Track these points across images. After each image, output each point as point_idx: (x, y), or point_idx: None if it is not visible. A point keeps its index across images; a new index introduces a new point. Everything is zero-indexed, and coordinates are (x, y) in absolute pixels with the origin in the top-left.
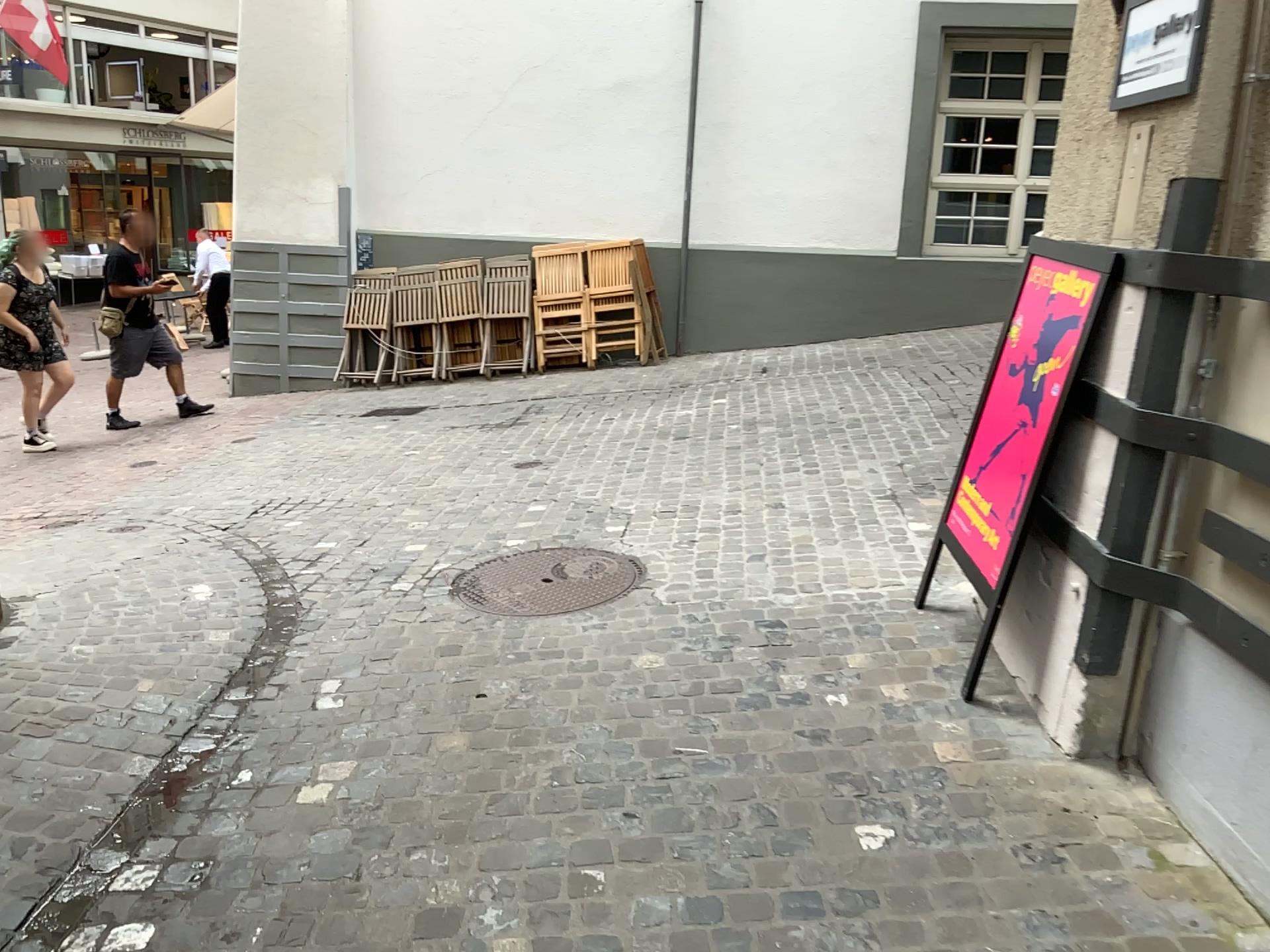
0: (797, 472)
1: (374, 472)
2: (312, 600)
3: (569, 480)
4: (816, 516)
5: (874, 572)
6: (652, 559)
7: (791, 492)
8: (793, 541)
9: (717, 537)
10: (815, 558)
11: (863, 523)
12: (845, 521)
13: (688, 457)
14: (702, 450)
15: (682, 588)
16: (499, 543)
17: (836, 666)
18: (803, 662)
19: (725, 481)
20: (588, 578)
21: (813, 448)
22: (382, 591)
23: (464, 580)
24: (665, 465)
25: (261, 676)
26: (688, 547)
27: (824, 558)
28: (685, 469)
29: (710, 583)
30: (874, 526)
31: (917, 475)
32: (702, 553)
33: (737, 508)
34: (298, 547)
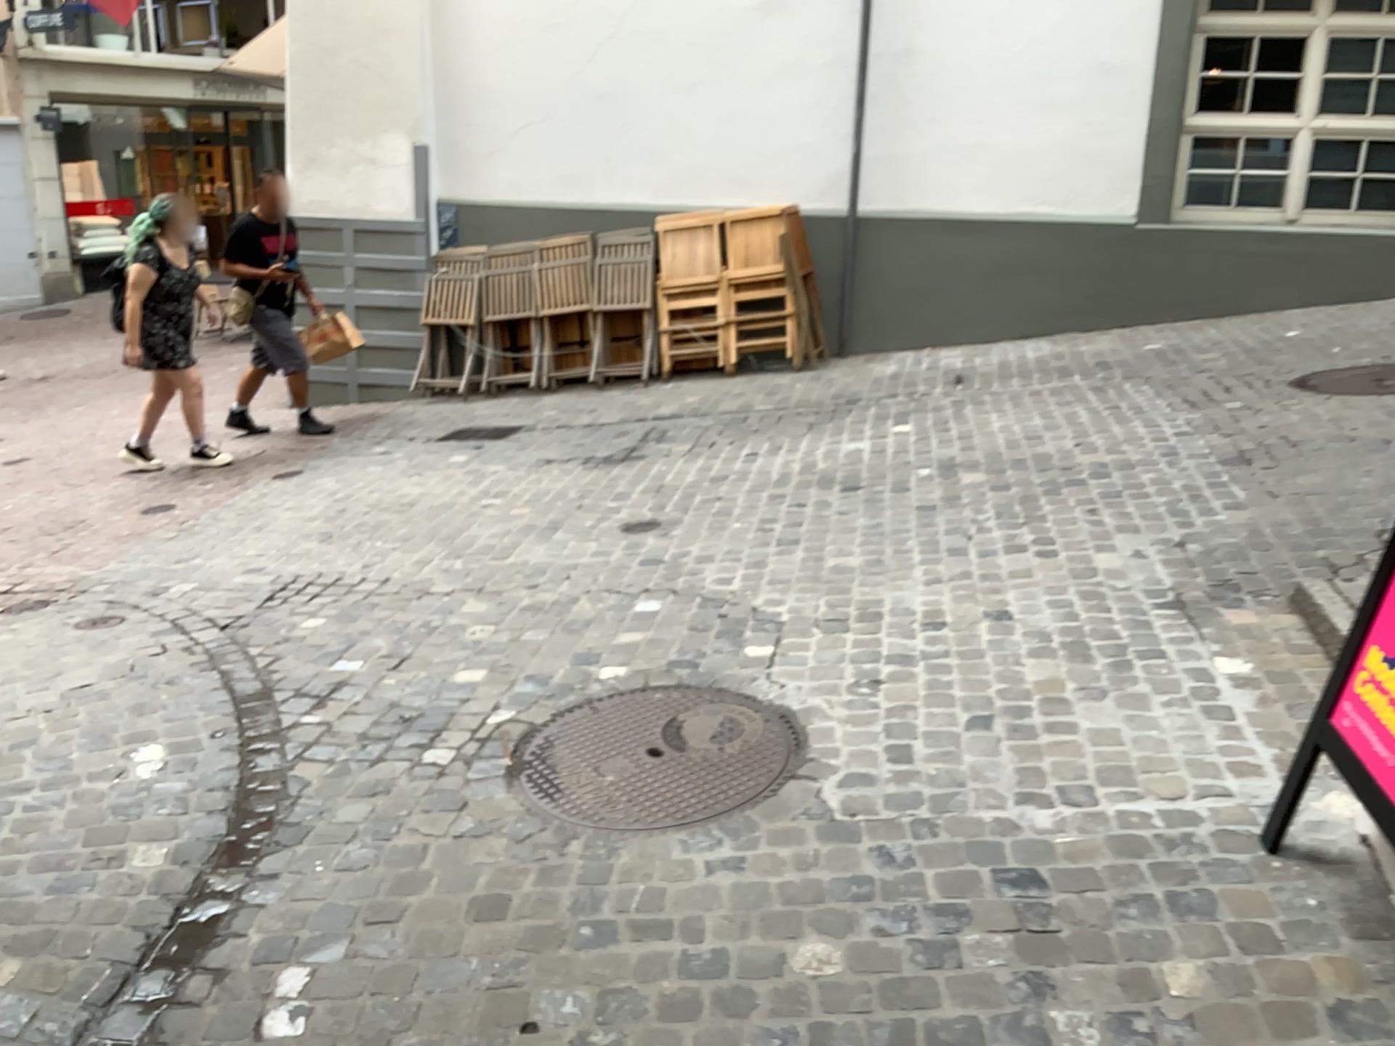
0: (1021, 550)
1: (430, 536)
2: (301, 782)
3: (692, 555)
4: (1062, 635)
5: (1174, 754)
6: (815, 711)
7: (1017, 588)
8: (1032, 684)
9: (912, 670)
10: (1072, 721)
11: (1137, 650)
12: (1108, 647)
13: (860, 520)
14: (878, 507)
15: (864, 775)
16: (589, 670)
17: (1149, 984)
18: (1087, 968)
19: (916, 565)
20: (717, 748)
21: (1040, 508)
22: (407, 764)
23: (531, 745)
24: (827, 532)
25: (187, 955)
26: (870, 690)
27: (1086, 721)
28: (857, 541)
29: (909, 767)
30: (1157, 658)
31: (1204, 559)
32: (891, 703)
33: (938, 615)
34: (303, 671)
